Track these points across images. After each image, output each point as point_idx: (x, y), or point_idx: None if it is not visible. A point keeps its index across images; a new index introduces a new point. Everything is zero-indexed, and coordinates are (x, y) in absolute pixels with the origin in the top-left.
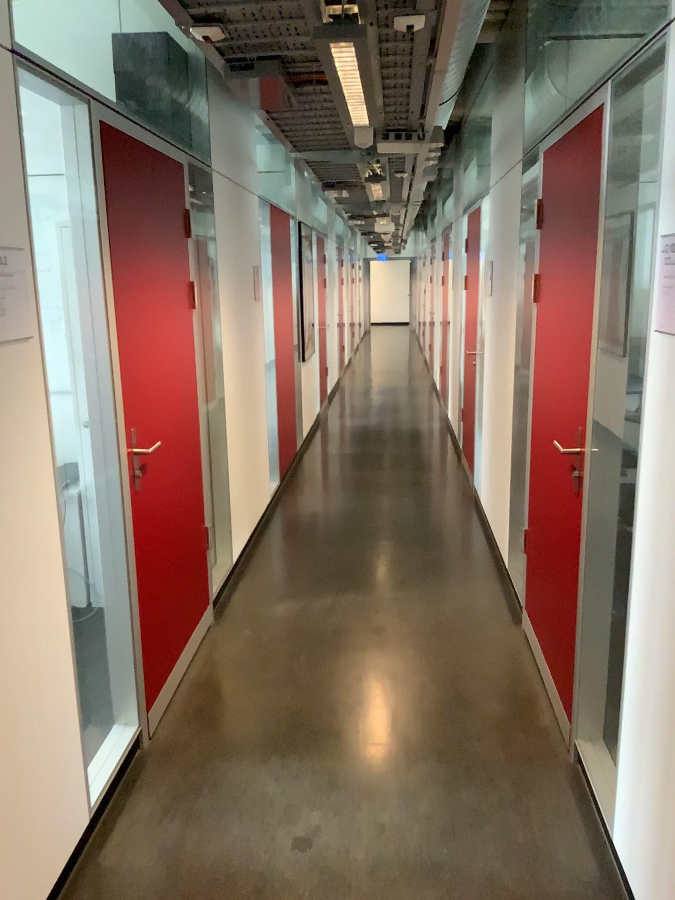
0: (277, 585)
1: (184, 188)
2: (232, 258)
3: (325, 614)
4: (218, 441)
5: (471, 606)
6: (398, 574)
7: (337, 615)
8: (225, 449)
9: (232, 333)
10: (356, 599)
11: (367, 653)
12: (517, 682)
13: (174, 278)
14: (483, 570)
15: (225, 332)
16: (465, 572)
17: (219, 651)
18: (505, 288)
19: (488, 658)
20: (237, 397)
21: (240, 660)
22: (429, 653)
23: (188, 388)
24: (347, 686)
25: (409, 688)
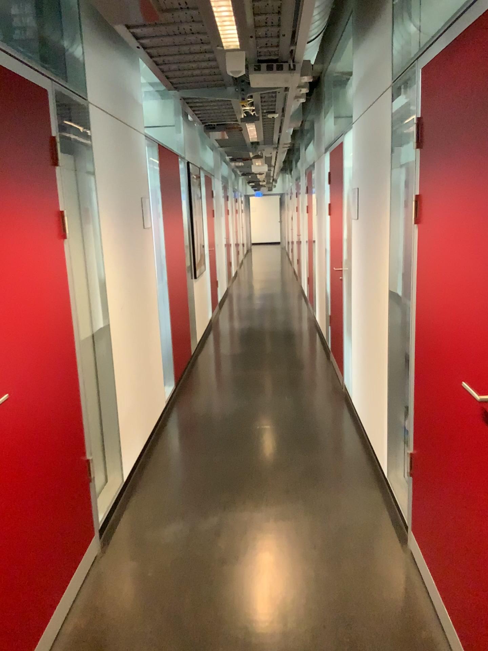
0: (167, 500)
1: (47, 113)
2: (117, 189)
3: (213, 536)
4: (102, 367)
5: (355, 523)
6: (282, 484)
7: (223, 539)
8: (111, 374)
9: (118, 260)
10: (243, 516)
11: (255, 590)
12: (415, 627)
13: (35, 208)
14: (363, 477)
15: (108, 260)
16: (345, 479)
17: (101, 593)
18: (376, 211)
19: (380, 594)
20: (125, 320)
21: (122, 604)
22: (319, 587)
23: (60, 322)
24: (235, 642)
25: (301, 641)
